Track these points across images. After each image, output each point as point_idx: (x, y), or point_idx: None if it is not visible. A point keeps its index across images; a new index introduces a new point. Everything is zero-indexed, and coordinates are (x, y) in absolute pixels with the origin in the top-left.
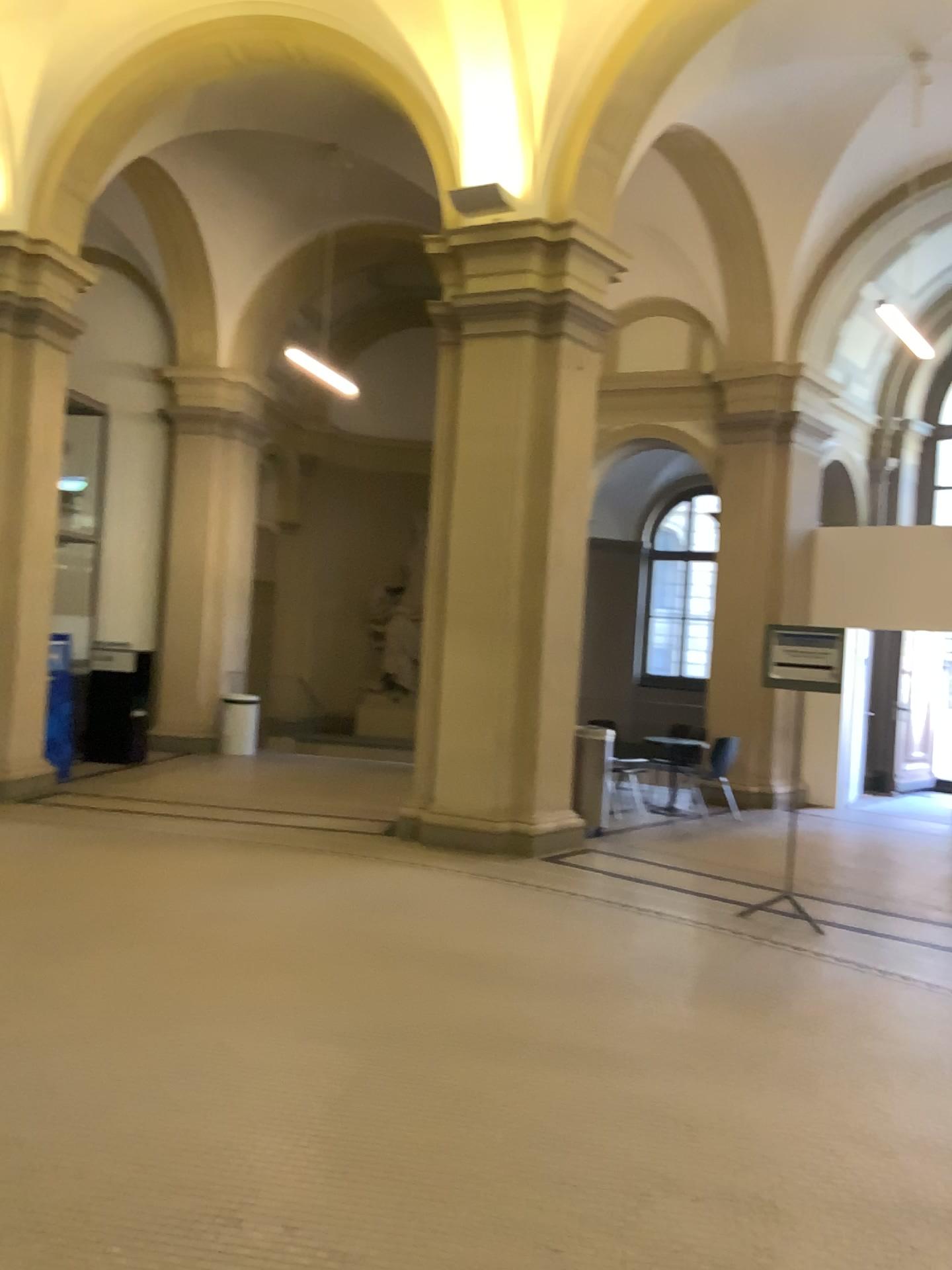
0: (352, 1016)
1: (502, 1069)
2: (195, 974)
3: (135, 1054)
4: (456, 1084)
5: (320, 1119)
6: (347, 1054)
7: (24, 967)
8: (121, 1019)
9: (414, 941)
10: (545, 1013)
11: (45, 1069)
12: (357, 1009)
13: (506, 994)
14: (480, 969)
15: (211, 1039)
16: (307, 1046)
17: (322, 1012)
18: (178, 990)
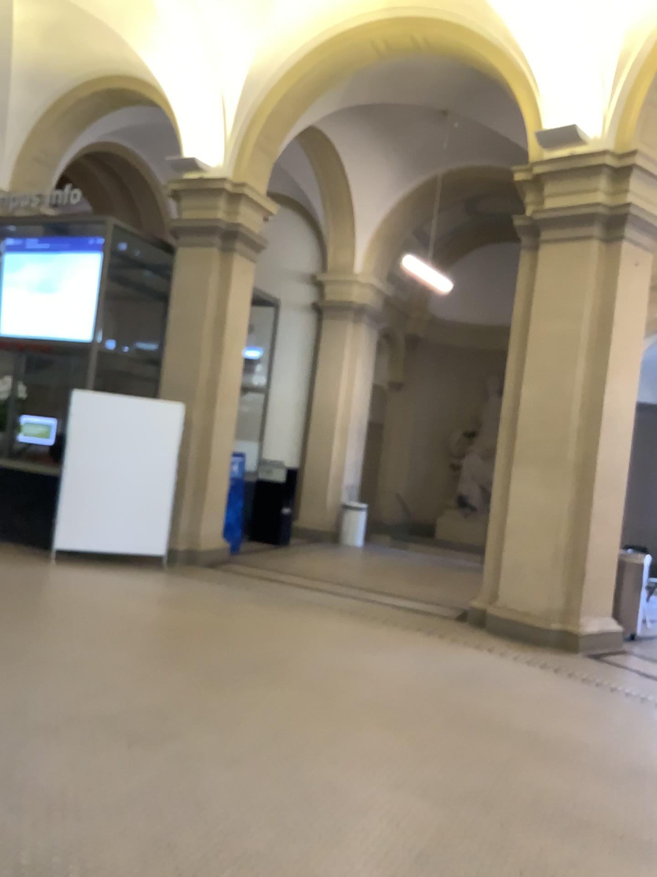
0: (435, 778)
1: (565, 852)
2: (314, 721)
3: (266, 785)
4: (525, 861)
5: (409, 875)
6: (431, 814)
7: (193, 697)
8: (258, 753)
9: (485, 716)
10: (601, 802)
11: (200, 788)
12: (440, 772)
13: (565, 777)
14: (541, 750)
15: (324, 782)
16: (399, 800)
17: (411, 771)
18: (301, 733)
